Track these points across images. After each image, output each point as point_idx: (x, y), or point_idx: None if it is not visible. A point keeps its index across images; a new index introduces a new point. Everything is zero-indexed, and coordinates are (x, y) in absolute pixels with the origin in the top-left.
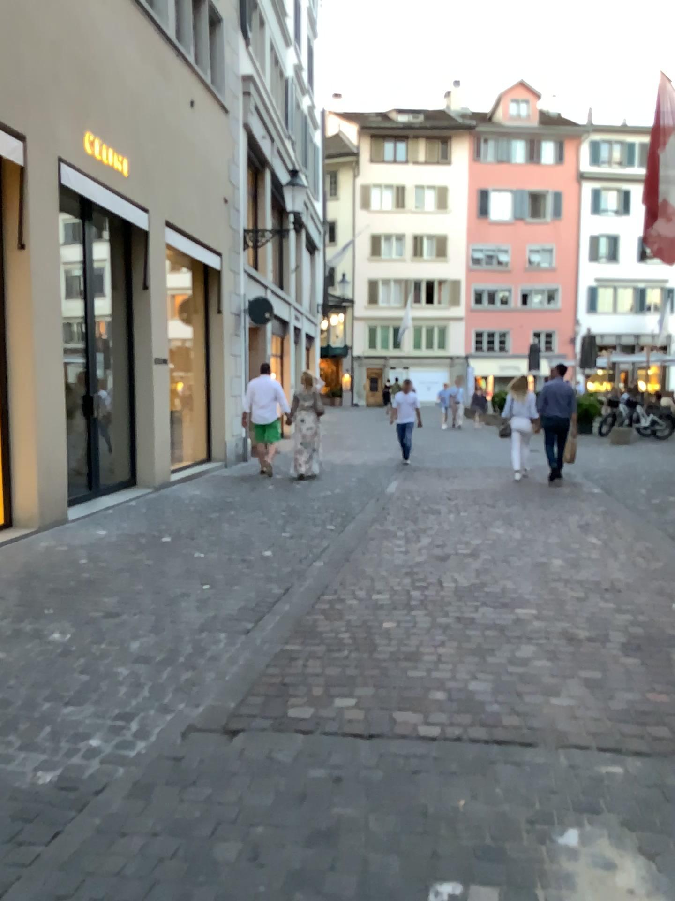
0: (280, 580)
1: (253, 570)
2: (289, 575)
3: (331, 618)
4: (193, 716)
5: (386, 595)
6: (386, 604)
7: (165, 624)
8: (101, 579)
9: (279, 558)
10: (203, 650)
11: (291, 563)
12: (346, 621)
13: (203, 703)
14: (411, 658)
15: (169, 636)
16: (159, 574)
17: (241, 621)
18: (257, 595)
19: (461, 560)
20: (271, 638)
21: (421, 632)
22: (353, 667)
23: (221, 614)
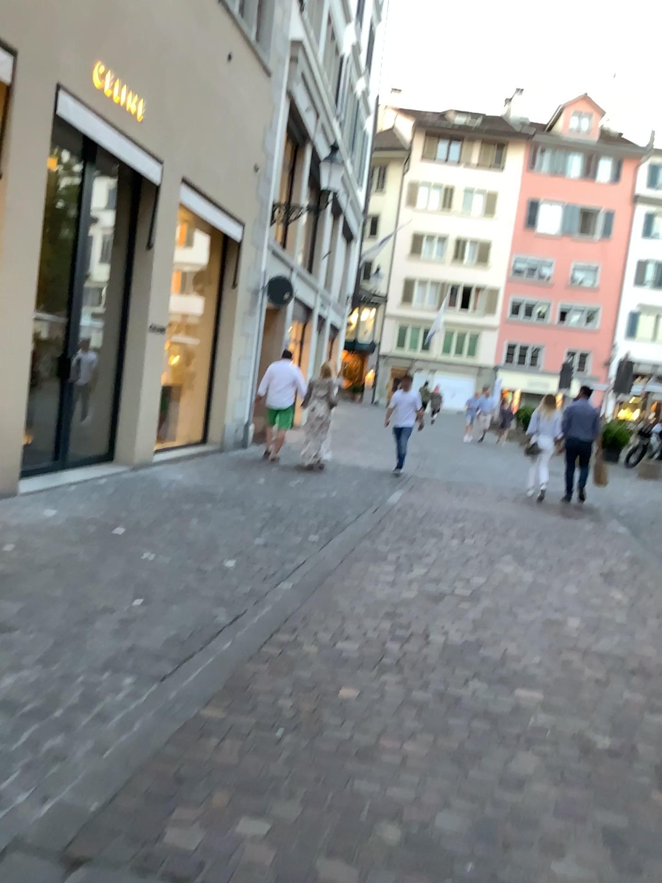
0: (228, 605)
1: (201, 587)
2: (243, 599)
3: (275, 671)
4: (27, 822)
5: (352, 645)
6: (350, 658)
7: (61, 652)
8: (11, 576)
9: (237, 574)
10: (93, 700)
11: (248, 583)
12: (293, 678)
13: (54, 797)
14: (364, 753)
15: (59, 671)
16: (84, 578)
17: (160, 660)
18: (193, 623)
19: (455, 607)
20: (188, 692)
21: (386, 710)
22: (280, 760)
23: (139, 645)
